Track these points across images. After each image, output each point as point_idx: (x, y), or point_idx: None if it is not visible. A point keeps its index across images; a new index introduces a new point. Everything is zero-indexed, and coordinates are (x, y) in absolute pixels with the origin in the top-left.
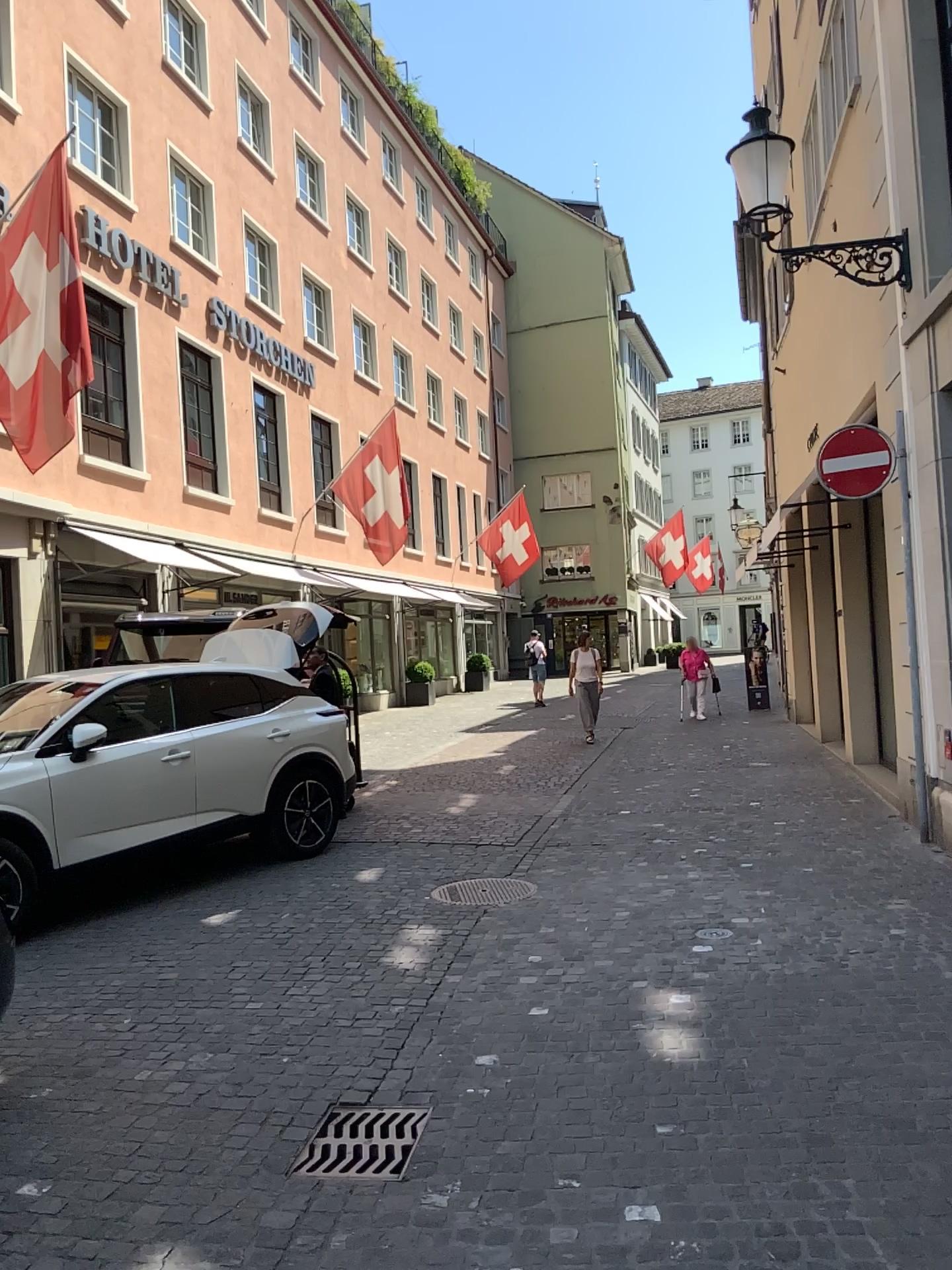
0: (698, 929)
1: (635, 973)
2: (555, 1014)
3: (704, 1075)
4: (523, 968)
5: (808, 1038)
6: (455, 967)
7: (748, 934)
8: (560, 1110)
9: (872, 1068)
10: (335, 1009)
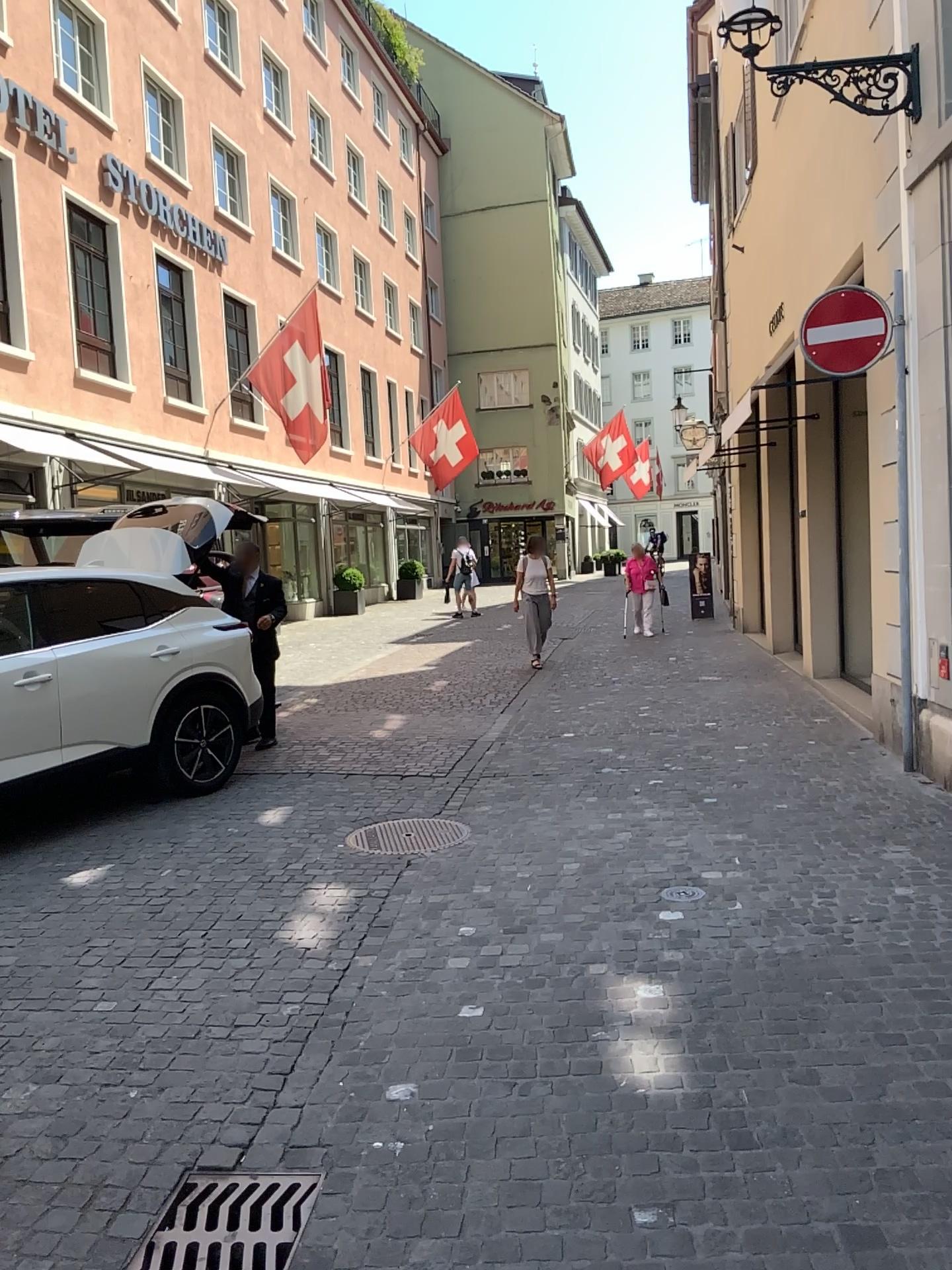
0: (666, 892)
1: (593, 957)
2: (492, 1020)
3: (693, 1122)
4: (452, 950)
5: (825, 1059)
6: (367, 948)
7: (728, 900)
8: (500, 1185)
9: (919, 1111)
10: (207, 1015)
